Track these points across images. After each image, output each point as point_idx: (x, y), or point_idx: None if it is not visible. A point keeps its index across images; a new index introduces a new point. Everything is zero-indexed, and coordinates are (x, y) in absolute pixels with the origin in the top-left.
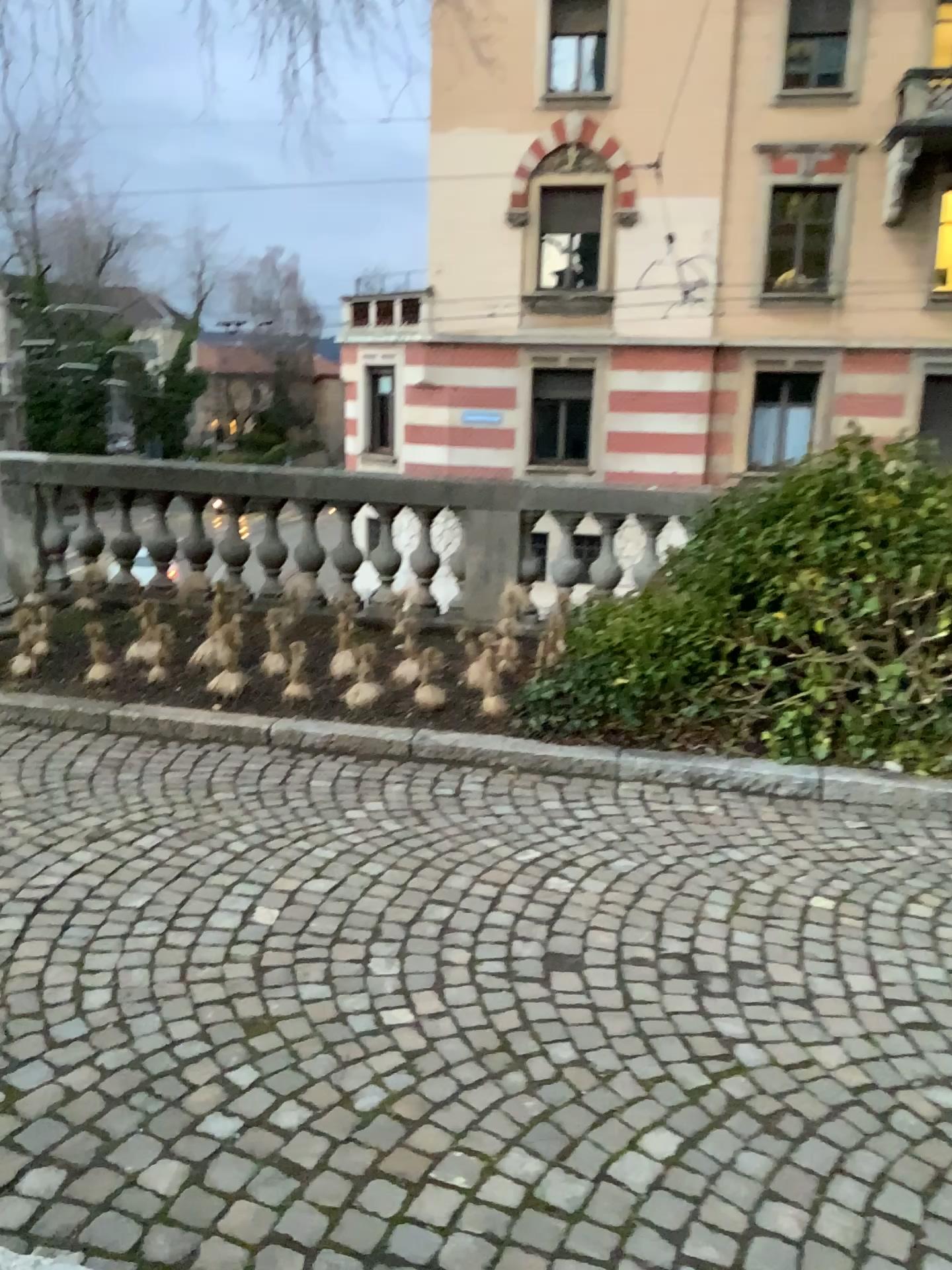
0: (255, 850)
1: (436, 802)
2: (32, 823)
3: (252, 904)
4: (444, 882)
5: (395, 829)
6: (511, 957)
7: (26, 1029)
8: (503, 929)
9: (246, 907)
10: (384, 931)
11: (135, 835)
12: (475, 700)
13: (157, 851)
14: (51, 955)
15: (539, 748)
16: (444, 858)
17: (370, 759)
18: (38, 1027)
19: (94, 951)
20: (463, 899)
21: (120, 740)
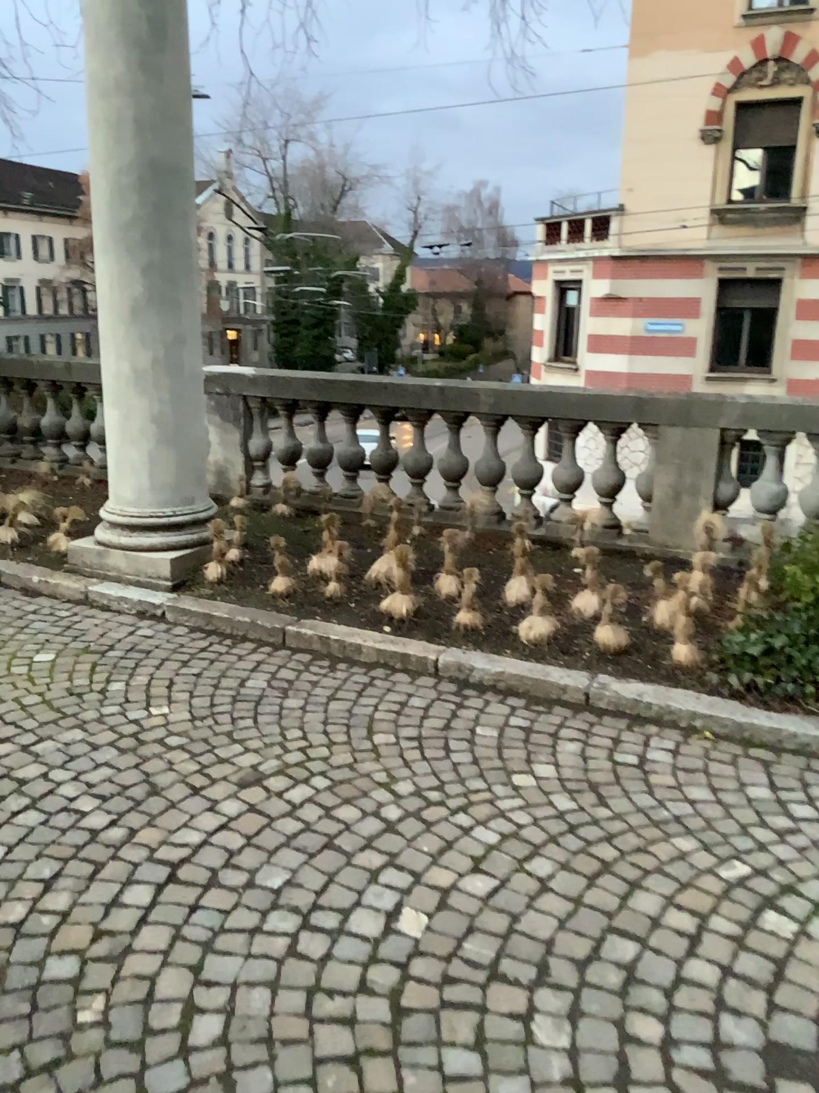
0: (409, 820)
1: (617, 771)
2: (189, 754)
3: (397, 903)
4: (626, 895)
5: (569, 807)
6: (717, 1043)
7: (115, 1072)
8: (705, 990)
9: (391, 905)
10: (551, 969)
11: (286, 784)
12: (663, 645)
13: (305, 808)
14: (167, 951)
15: (737, 708)
16: (627, 859)
17: (543, 706)
18: (128, 1072)
19: (214, 952)
20: (651, 928)
21: (292, 658)
